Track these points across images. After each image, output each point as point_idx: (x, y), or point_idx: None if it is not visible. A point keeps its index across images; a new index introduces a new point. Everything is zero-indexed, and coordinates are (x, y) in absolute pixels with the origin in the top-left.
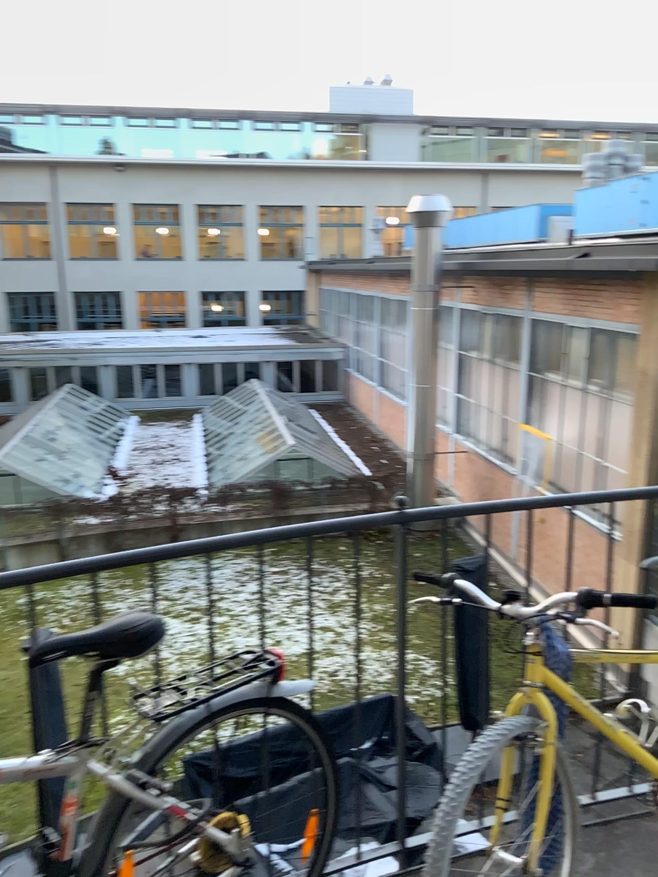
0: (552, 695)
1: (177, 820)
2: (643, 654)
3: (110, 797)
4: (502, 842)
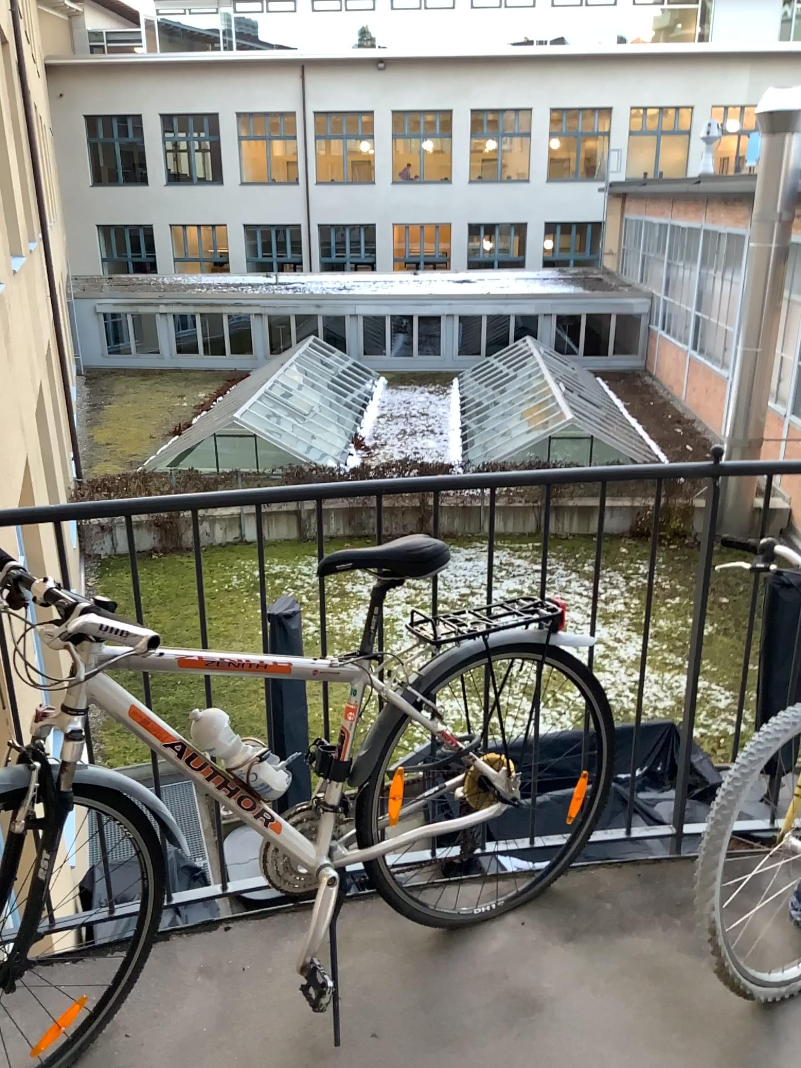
0: None
1: (448, 748)
2: None
3: (386, 713)
4: (796, 827)
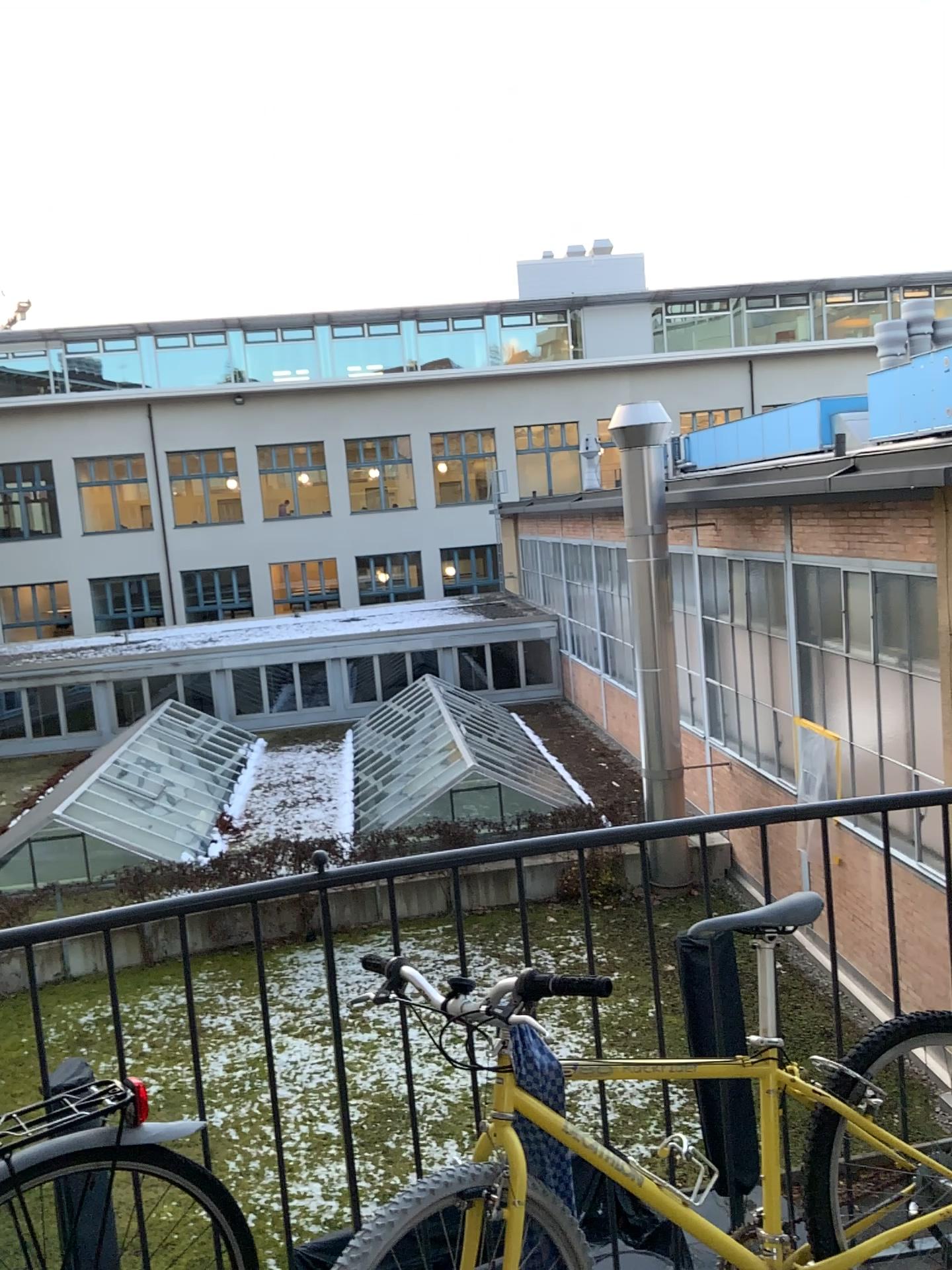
0: (536, 1130)
1: None
2: (688, 1064)
3: None
4: None
